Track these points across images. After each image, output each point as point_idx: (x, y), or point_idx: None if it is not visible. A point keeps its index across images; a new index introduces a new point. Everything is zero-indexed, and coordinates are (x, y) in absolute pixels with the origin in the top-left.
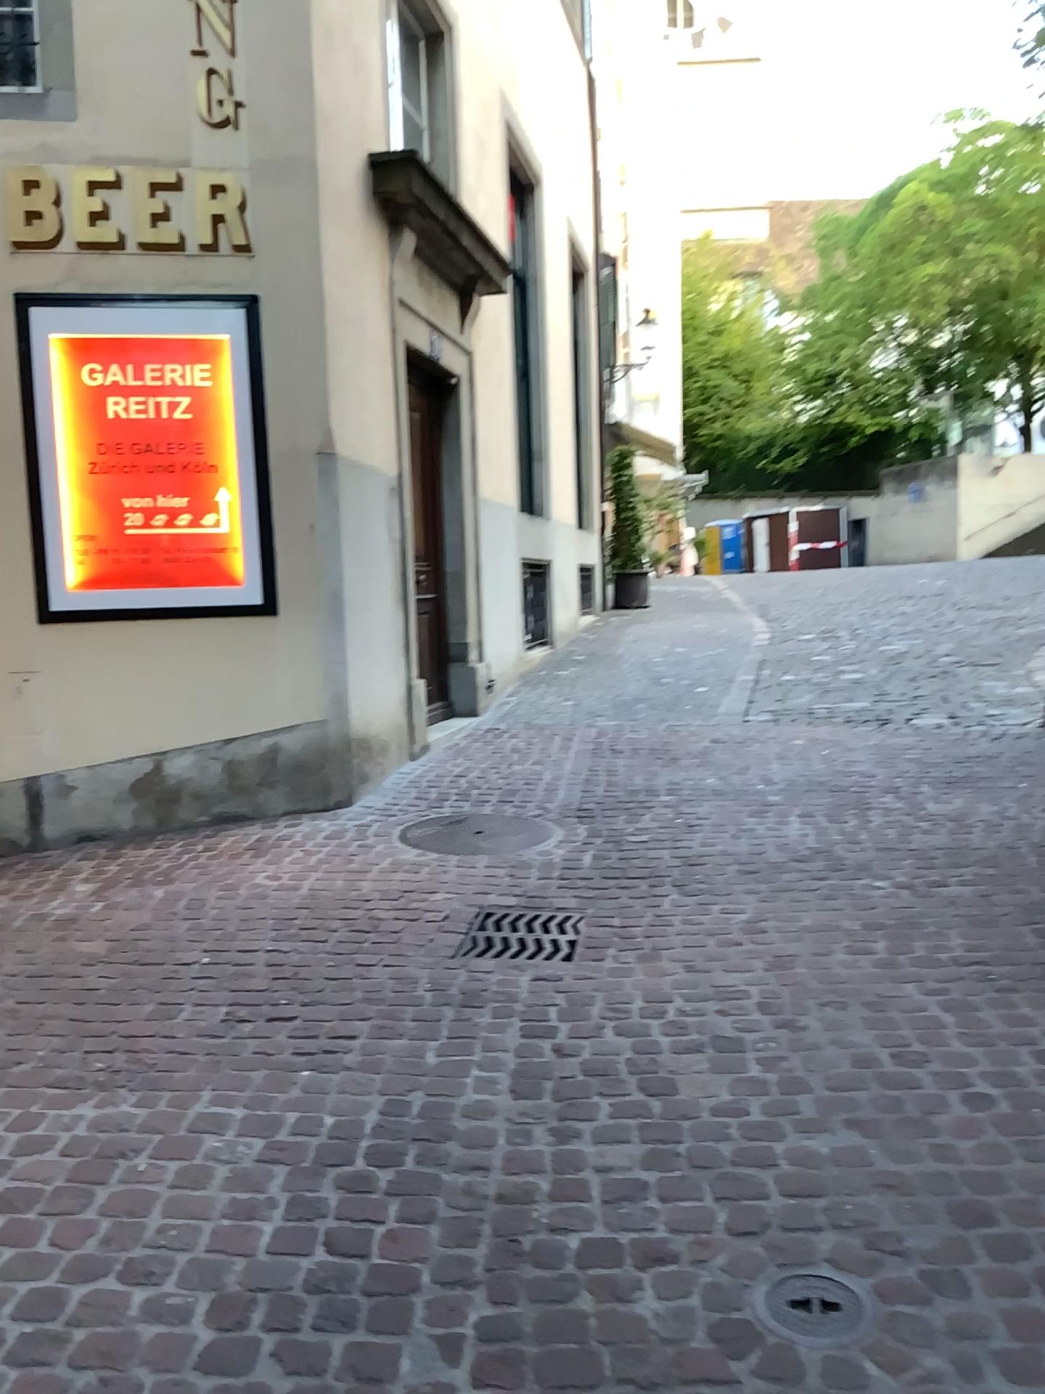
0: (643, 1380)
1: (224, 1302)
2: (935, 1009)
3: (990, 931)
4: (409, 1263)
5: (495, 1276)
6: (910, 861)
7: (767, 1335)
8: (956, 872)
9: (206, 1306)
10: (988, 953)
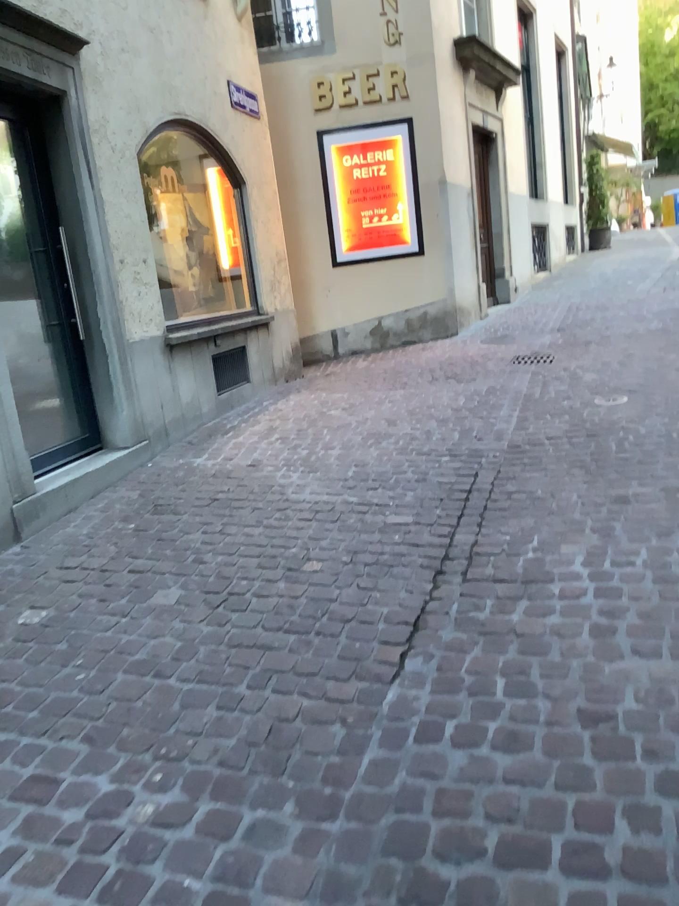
0: (563, 409)
1: (457, 407)
2: None
3: None
4: (503, 402)
5: (526, 402)
6: None
7: (596, 402)
8: None
9: (453, 407)
10: None
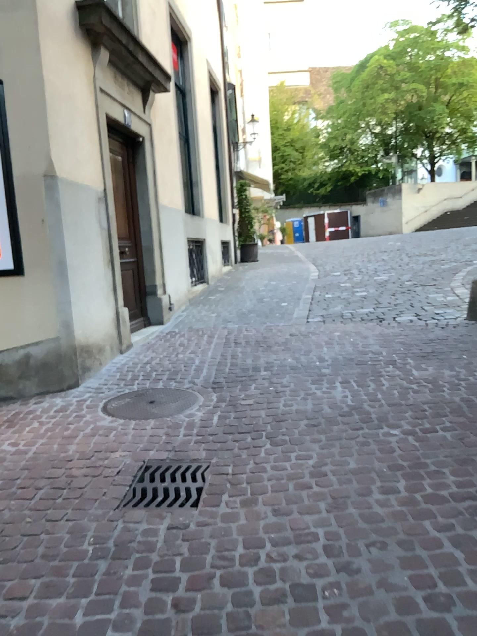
0: None
1: None
2: (450, 549)
3: (472, 471)
4: None
5: None
6: (411, 414)
7: None
8: (441, 422)
9: None
10: (475, 491)
